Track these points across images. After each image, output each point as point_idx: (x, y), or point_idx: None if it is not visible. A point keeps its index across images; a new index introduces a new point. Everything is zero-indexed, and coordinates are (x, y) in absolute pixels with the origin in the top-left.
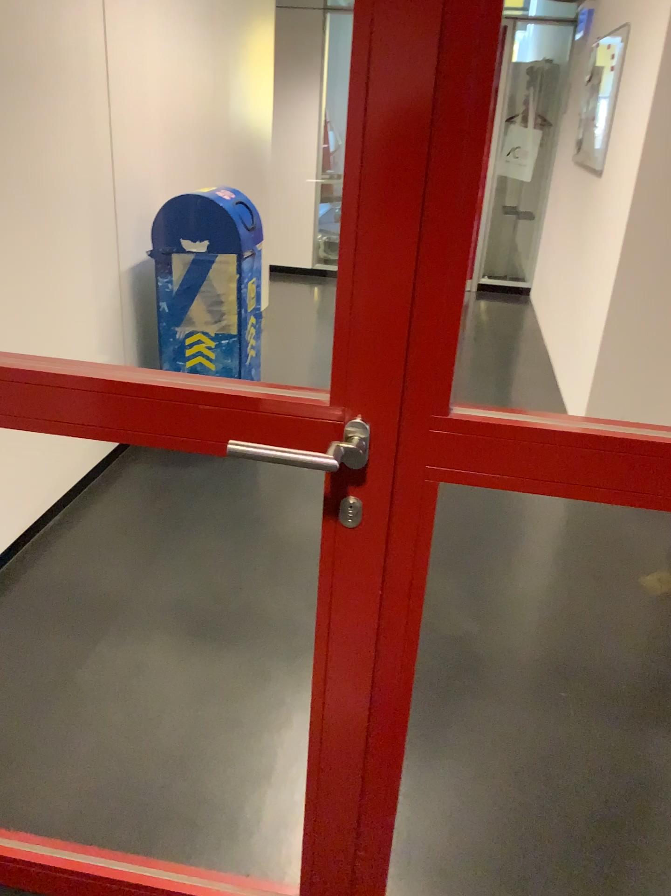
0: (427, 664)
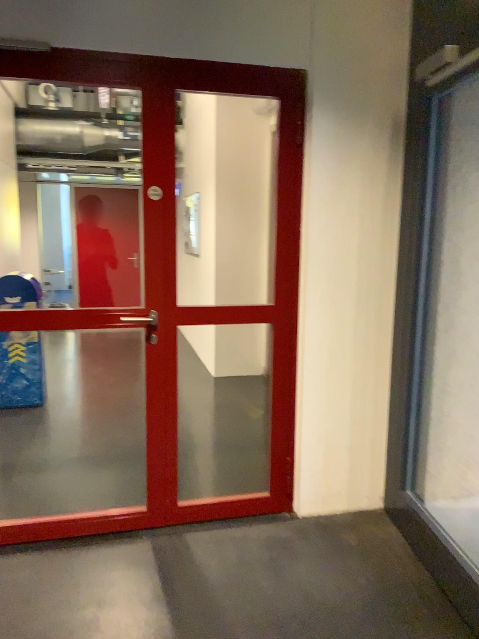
0: None
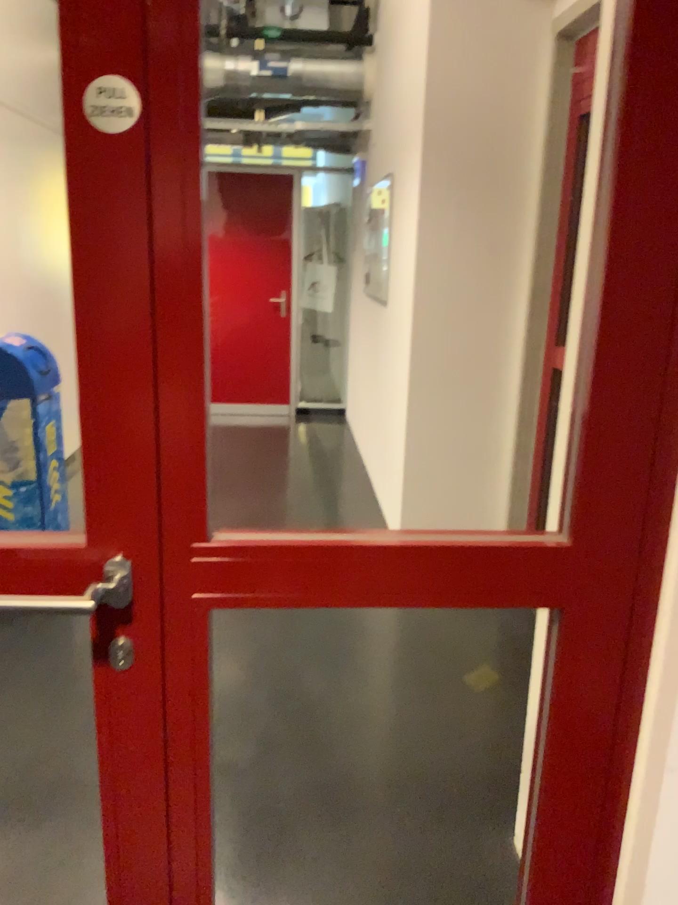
0: (253, 774)
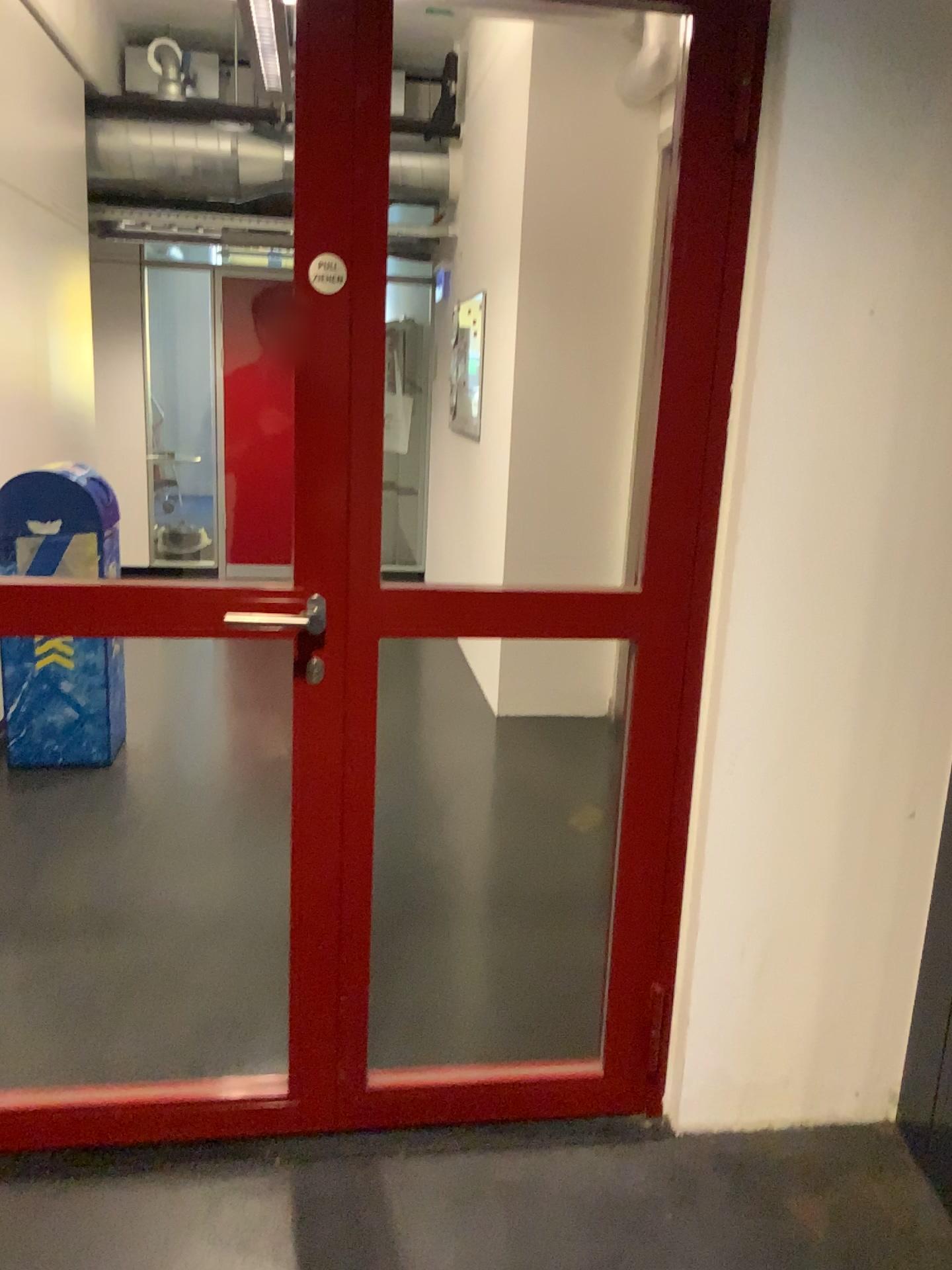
0: None
